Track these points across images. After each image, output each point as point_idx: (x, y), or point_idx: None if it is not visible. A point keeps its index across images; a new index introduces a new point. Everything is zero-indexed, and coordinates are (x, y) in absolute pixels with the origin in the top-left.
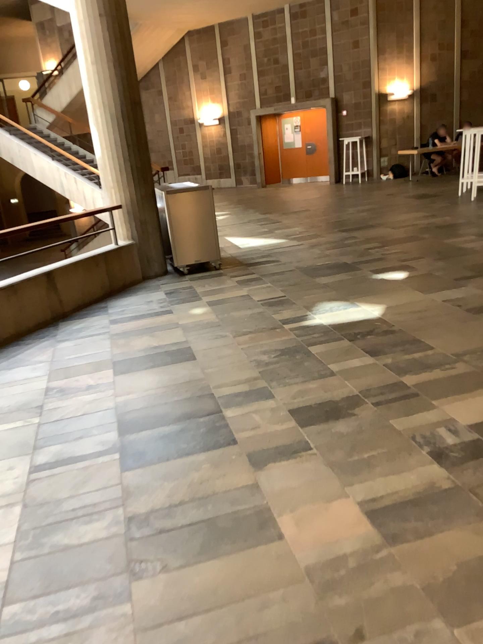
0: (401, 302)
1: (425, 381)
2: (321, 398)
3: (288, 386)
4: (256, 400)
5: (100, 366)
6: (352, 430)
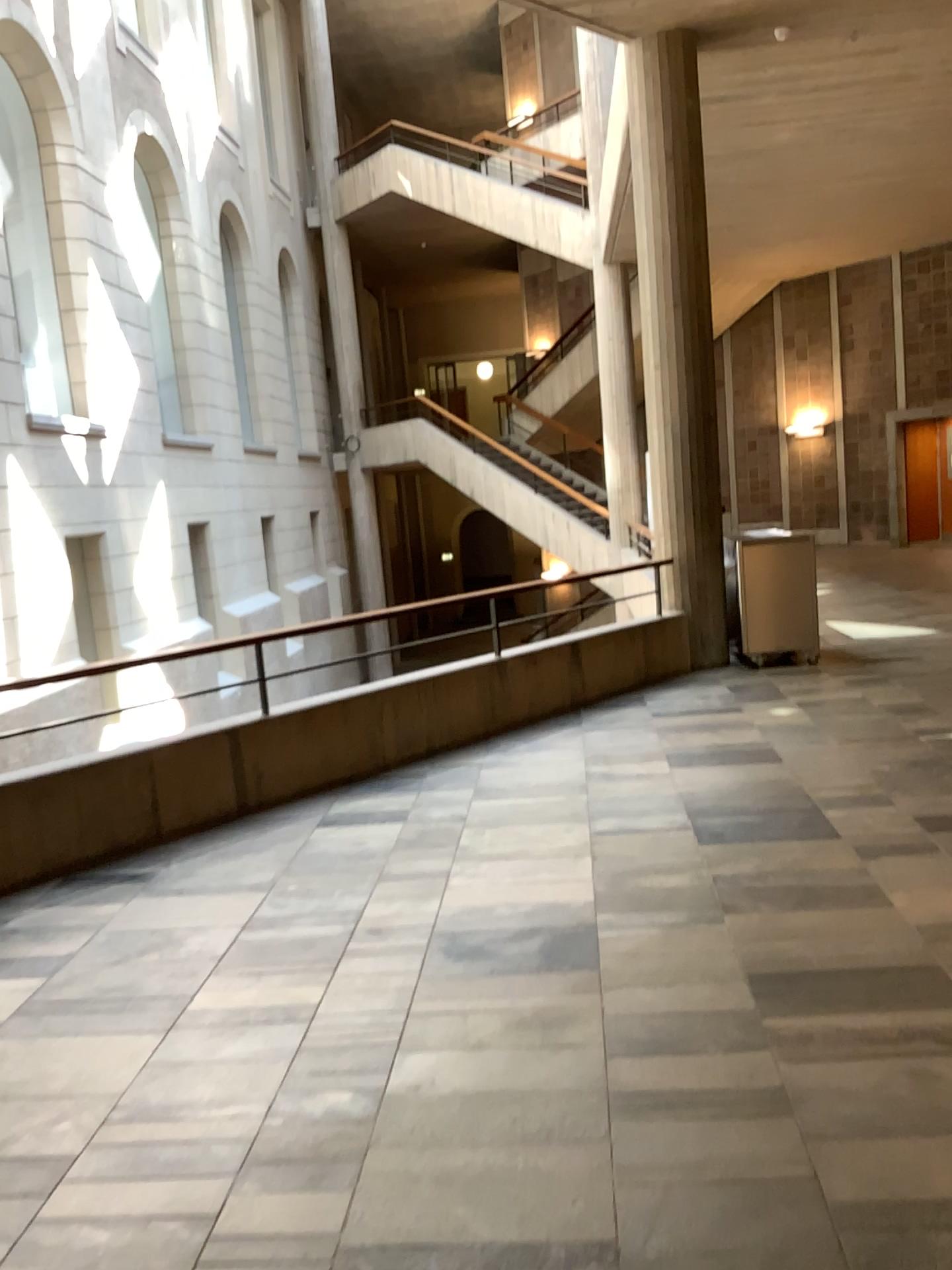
0: None
1: None
2: None
3: (919, 790)
4: (874, 799)
5: (658, 755)
6: None
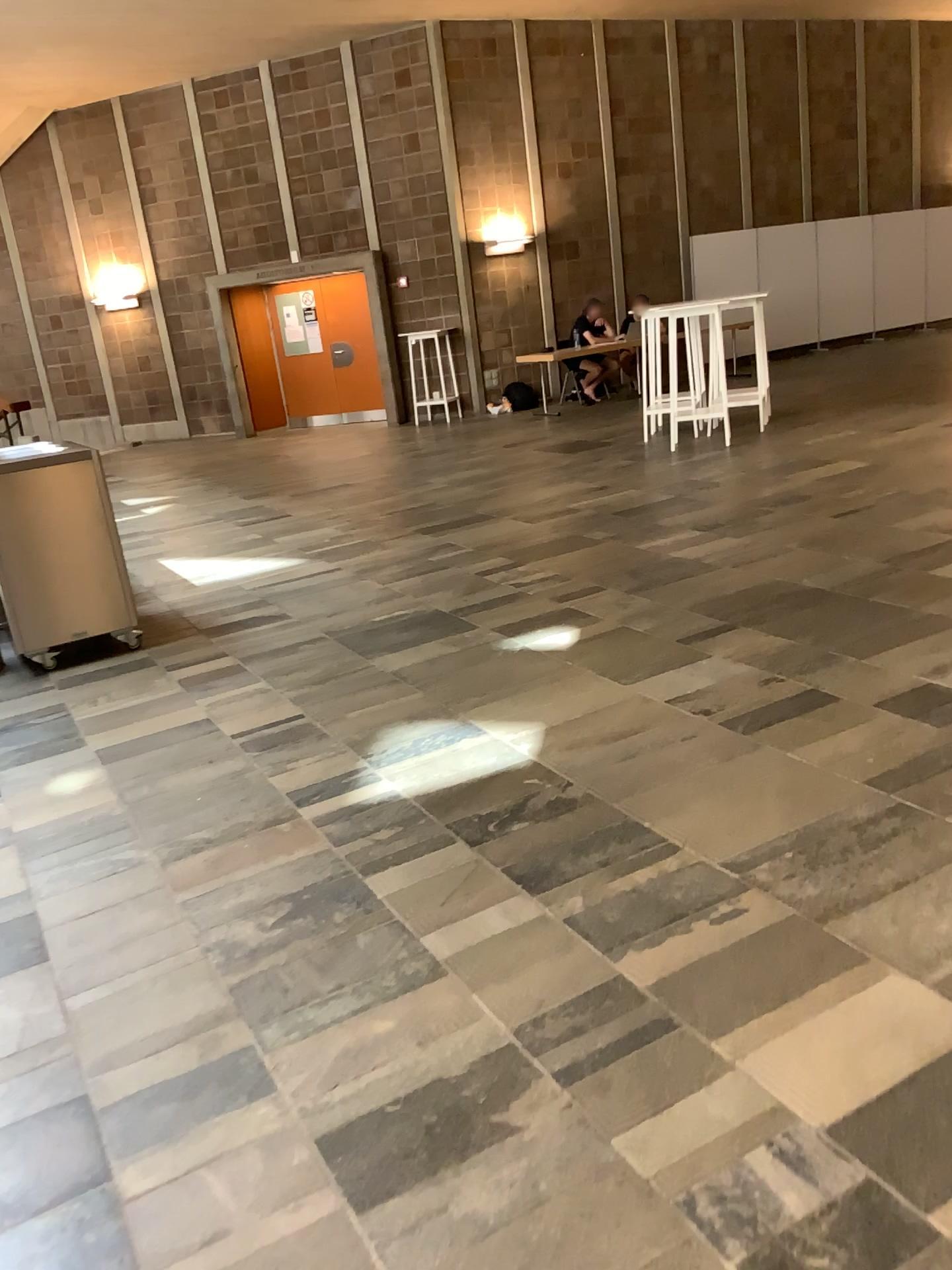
0: (575, 717)
1: (677, 971)
2: (404, 1075)
3: (310, 1034)
4: (218, 1109)
5: None
6: (504, 1203)
